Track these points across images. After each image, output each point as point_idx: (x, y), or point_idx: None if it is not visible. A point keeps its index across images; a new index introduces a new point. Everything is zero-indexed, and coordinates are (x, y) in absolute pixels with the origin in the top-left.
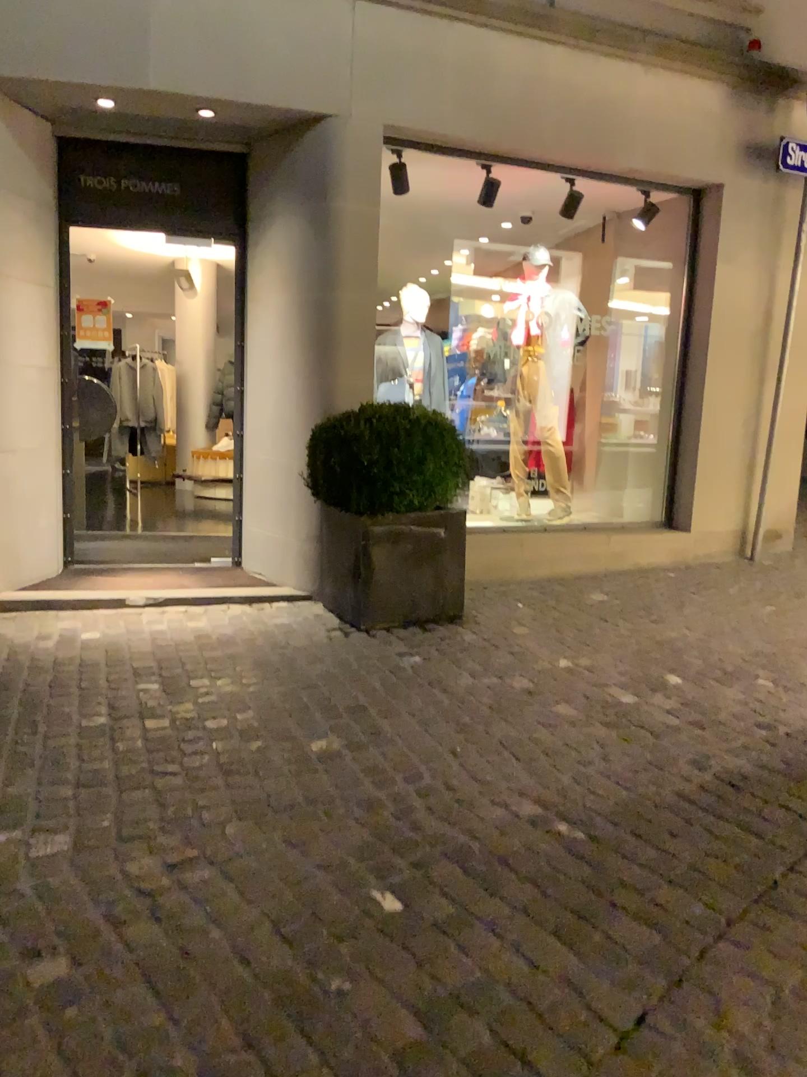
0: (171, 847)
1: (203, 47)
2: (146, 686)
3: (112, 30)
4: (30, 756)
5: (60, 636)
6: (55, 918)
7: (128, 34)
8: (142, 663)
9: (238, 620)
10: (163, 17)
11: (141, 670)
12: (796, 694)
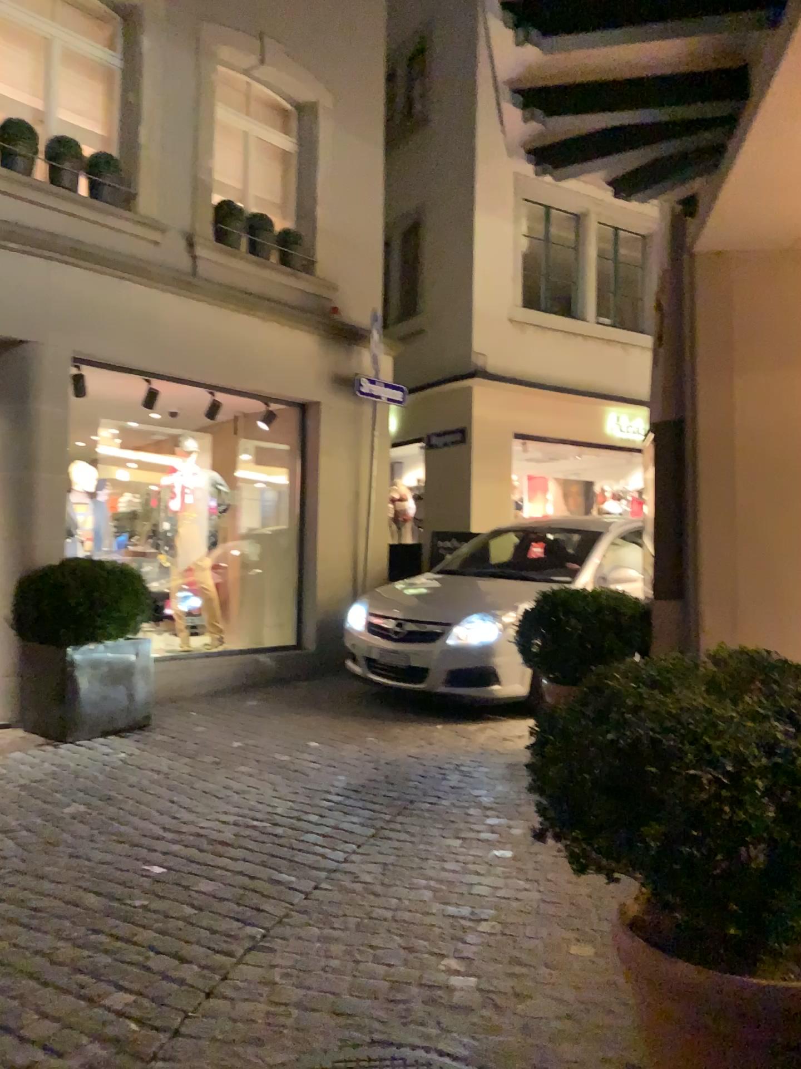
0: None
1: None
2: None
3: None
4: None
5: None
6: None
7: None
8: None
9: None
10: None
11: None
12: (391, 742)
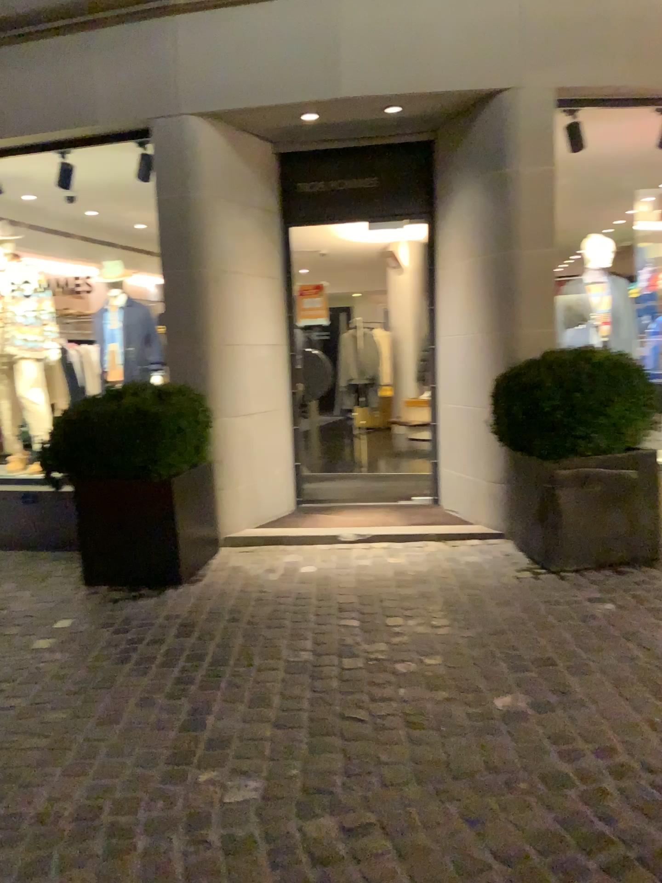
0: (347, 808)
1: (385, 52)
2: (346, 623)
3: (309, 54)
4: (240, 689)
5: (283, 570)
6: (230, 880)
7: (322, 55)
8: (346, 599)
9: (435, 556)
10: (350, 34)
11: (345, 606)
12: None
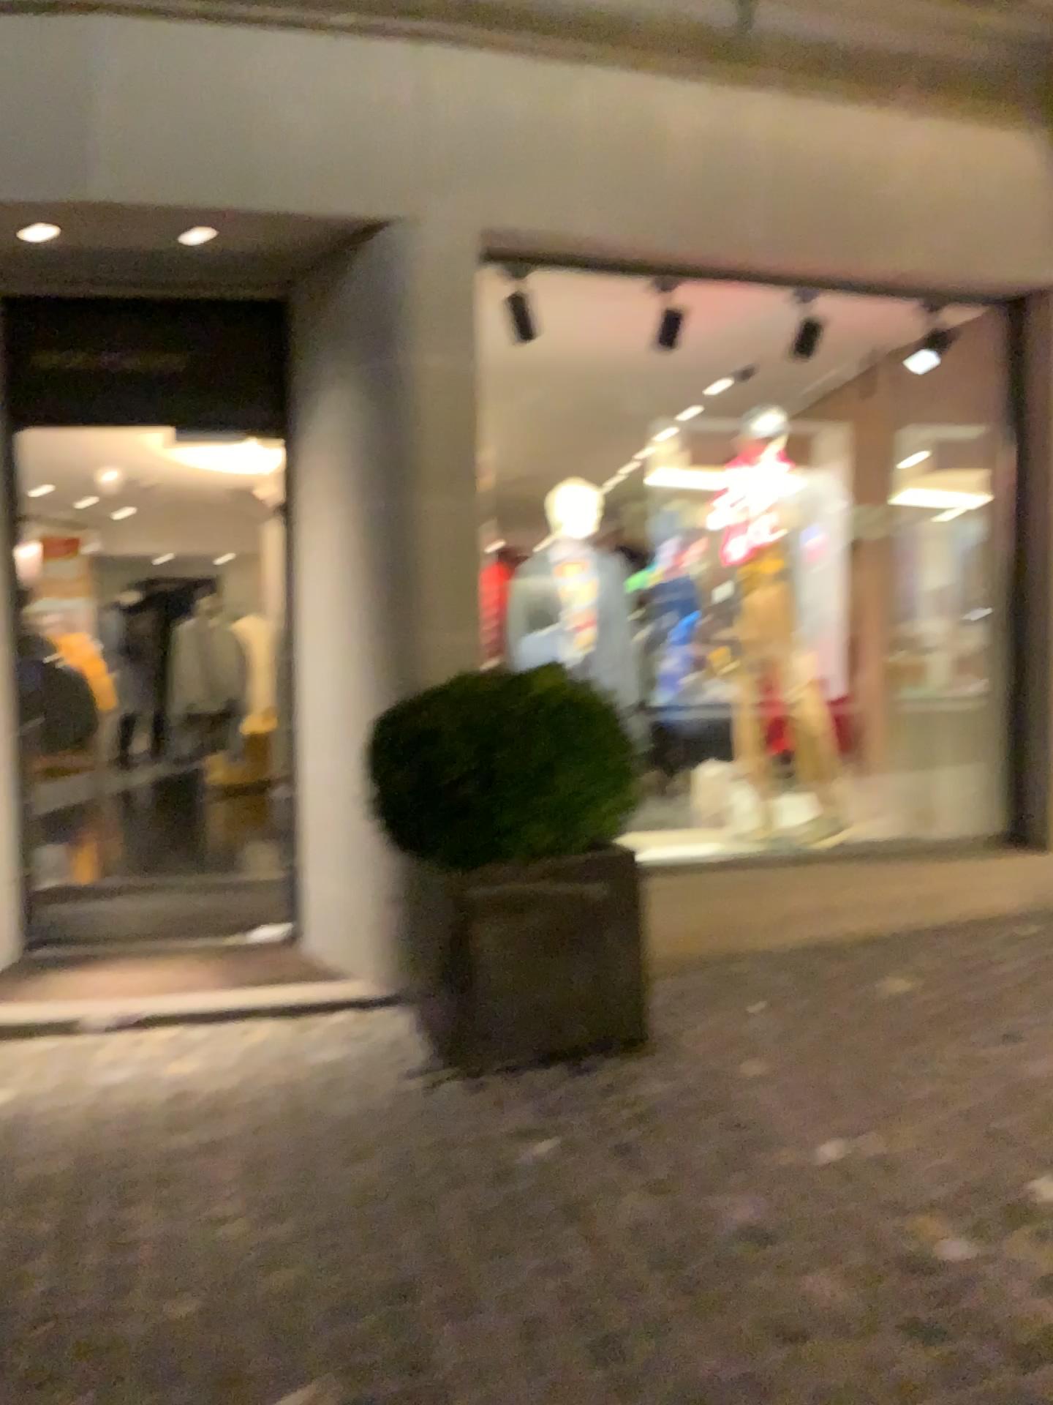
0: None
1: (180, 129)
2: (25, 1228)
3: (36, 115)
4: None
5: None
6: None
7: (61, 120)
8: (51, 1165)
9: (263, 1052)
10: (113, 90)
11: (39, 1183)
12: None
